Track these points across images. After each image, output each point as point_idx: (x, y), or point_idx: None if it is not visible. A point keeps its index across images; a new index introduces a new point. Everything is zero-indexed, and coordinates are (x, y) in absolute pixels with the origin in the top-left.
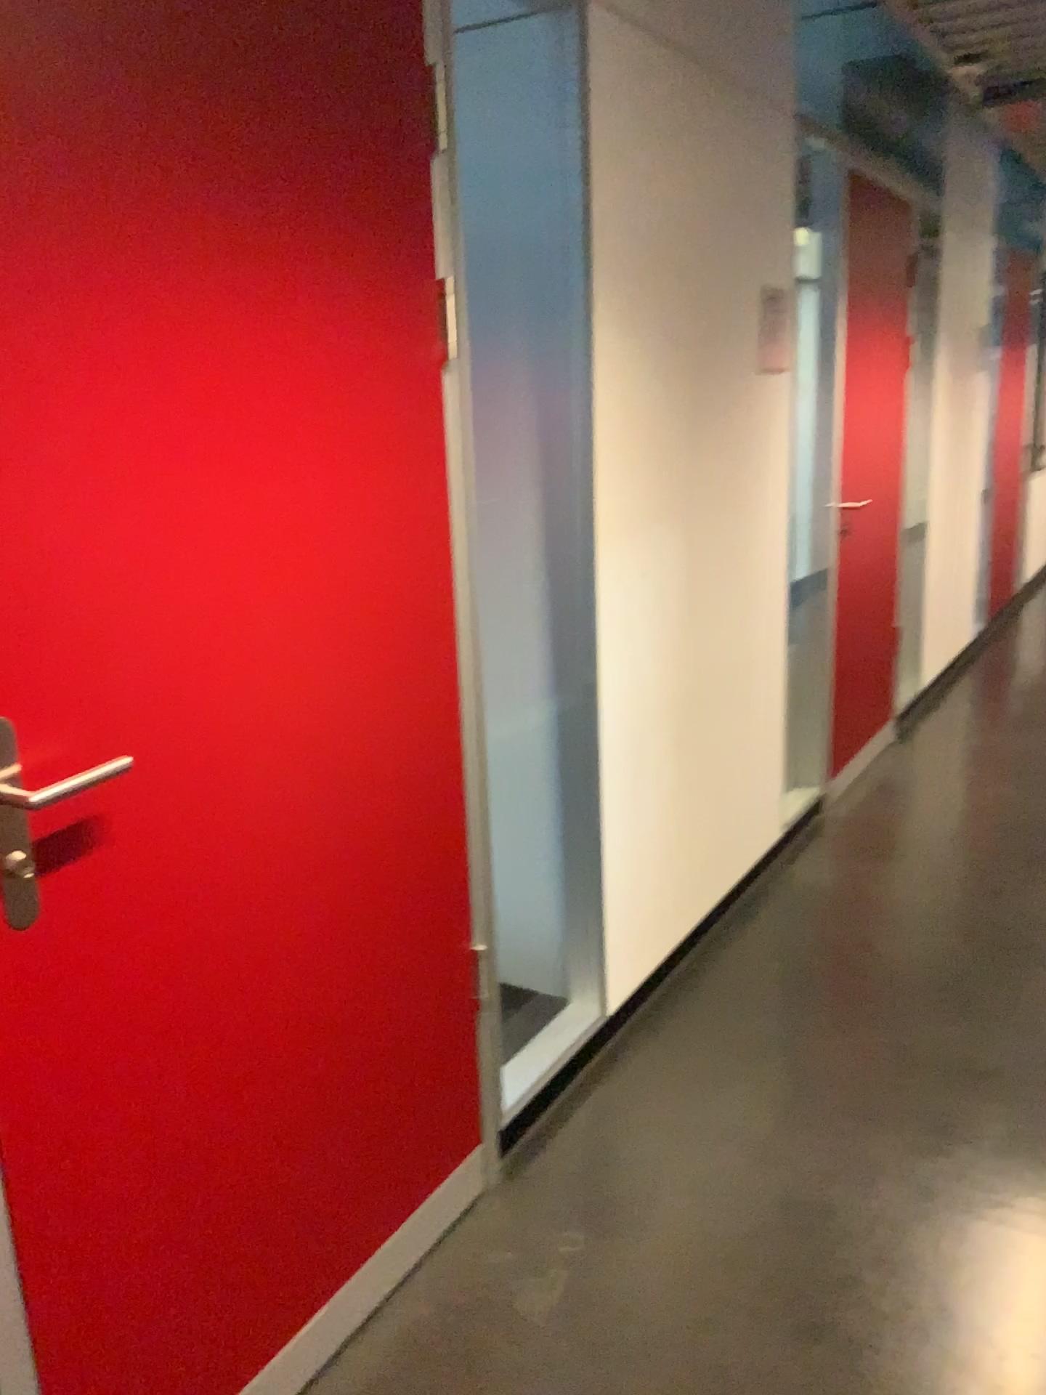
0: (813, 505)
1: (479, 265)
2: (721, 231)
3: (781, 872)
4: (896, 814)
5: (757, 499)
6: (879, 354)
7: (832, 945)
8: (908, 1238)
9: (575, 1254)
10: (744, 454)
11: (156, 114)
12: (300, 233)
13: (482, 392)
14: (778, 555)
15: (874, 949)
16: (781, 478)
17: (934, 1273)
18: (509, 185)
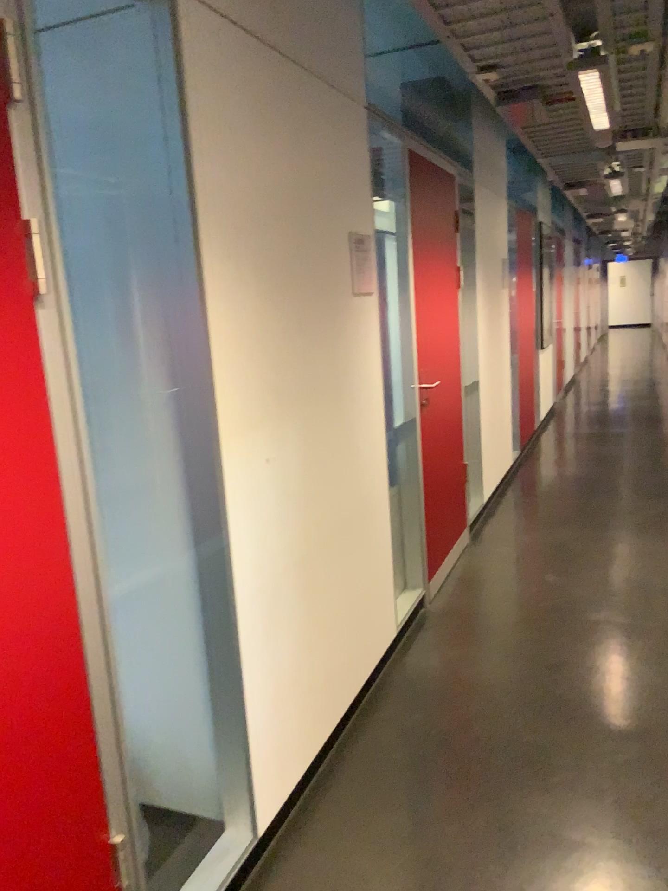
0: (401, 387)
1: (106, 213)
2: (312, 187)
3: (398, 664)
4: (476, 604)
5: (358, 389)
6: (440, 277)
7: (439, 731)
8: None
9: None
10: (344, 356)
11: None
12: None
13: (116, 319)
14: (377, 428)
15: (470, 732)
16: (375, 371)
17: None
18: (123, 146)
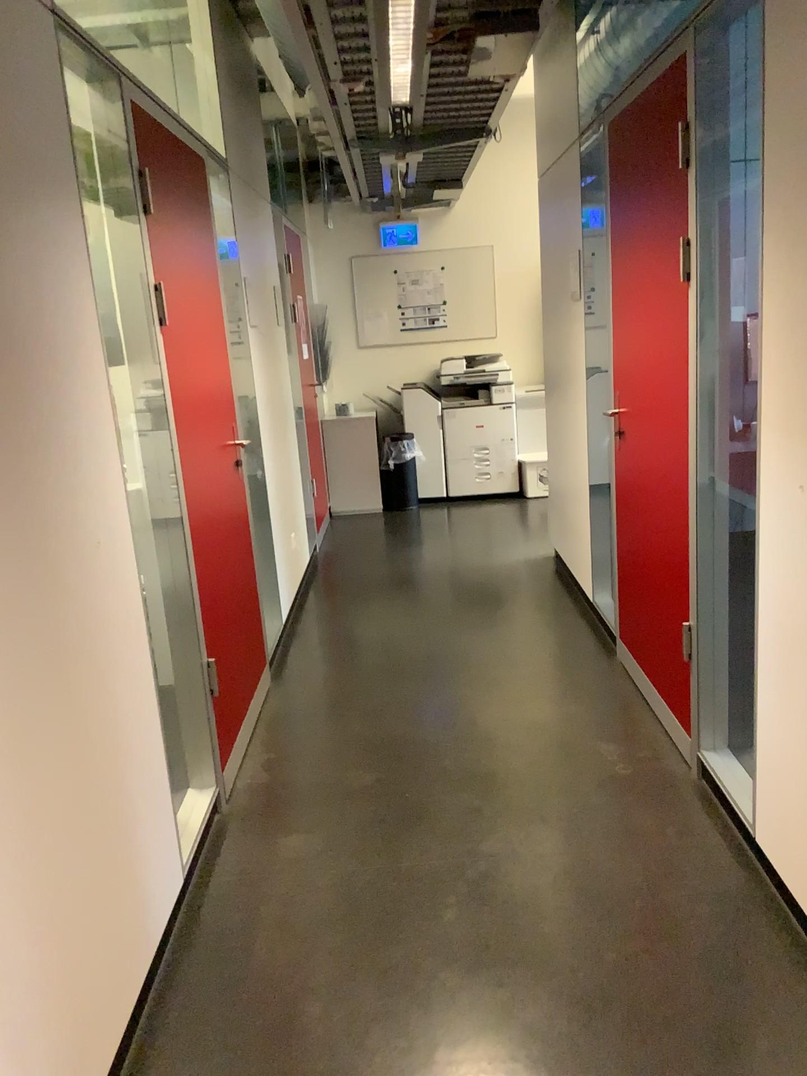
0: None
1: None
2: None
3: None
4: None
5: None
6: None
7: None
8: (468, 818)
9: (610, 758)
10: None
11: (630, 210)
12: (652, 235)
13: None
14: None
15: None
16: None
17: (448, 810)
18: None
